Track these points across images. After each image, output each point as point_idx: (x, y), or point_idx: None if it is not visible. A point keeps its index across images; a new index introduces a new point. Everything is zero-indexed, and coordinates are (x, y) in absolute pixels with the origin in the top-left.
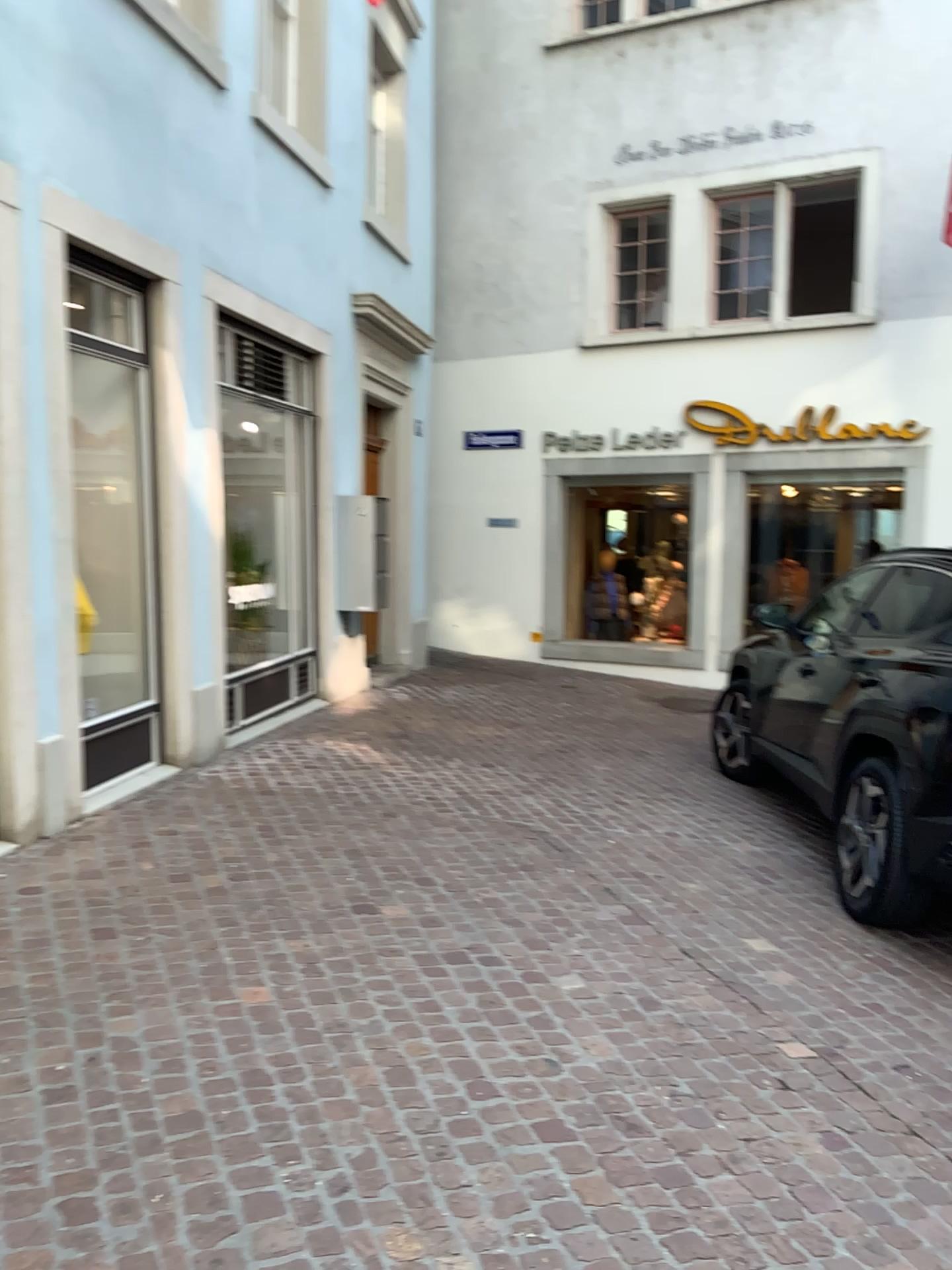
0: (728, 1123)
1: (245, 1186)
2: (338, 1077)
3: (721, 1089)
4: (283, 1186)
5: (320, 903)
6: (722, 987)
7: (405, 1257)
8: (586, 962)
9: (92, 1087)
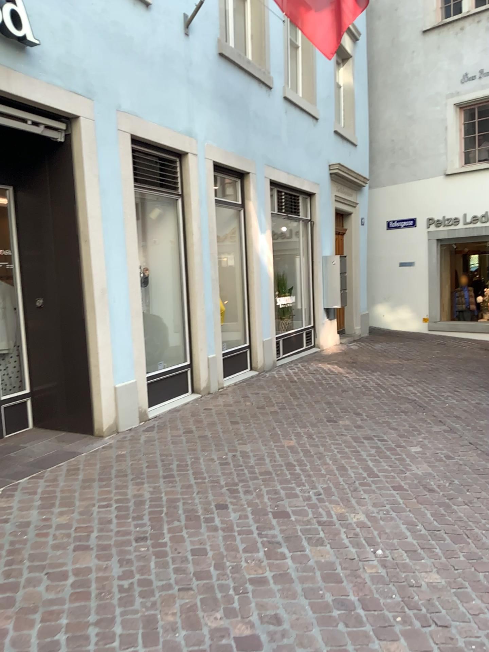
0: (471, 492)
1: (286, 489)
2: (319, 467)
3: (471, 483)
4: (299, 491)
5: (314, 418)
6: (483, 454)
7: (339, 510)
8: (423, 442)
9: (234, 462)
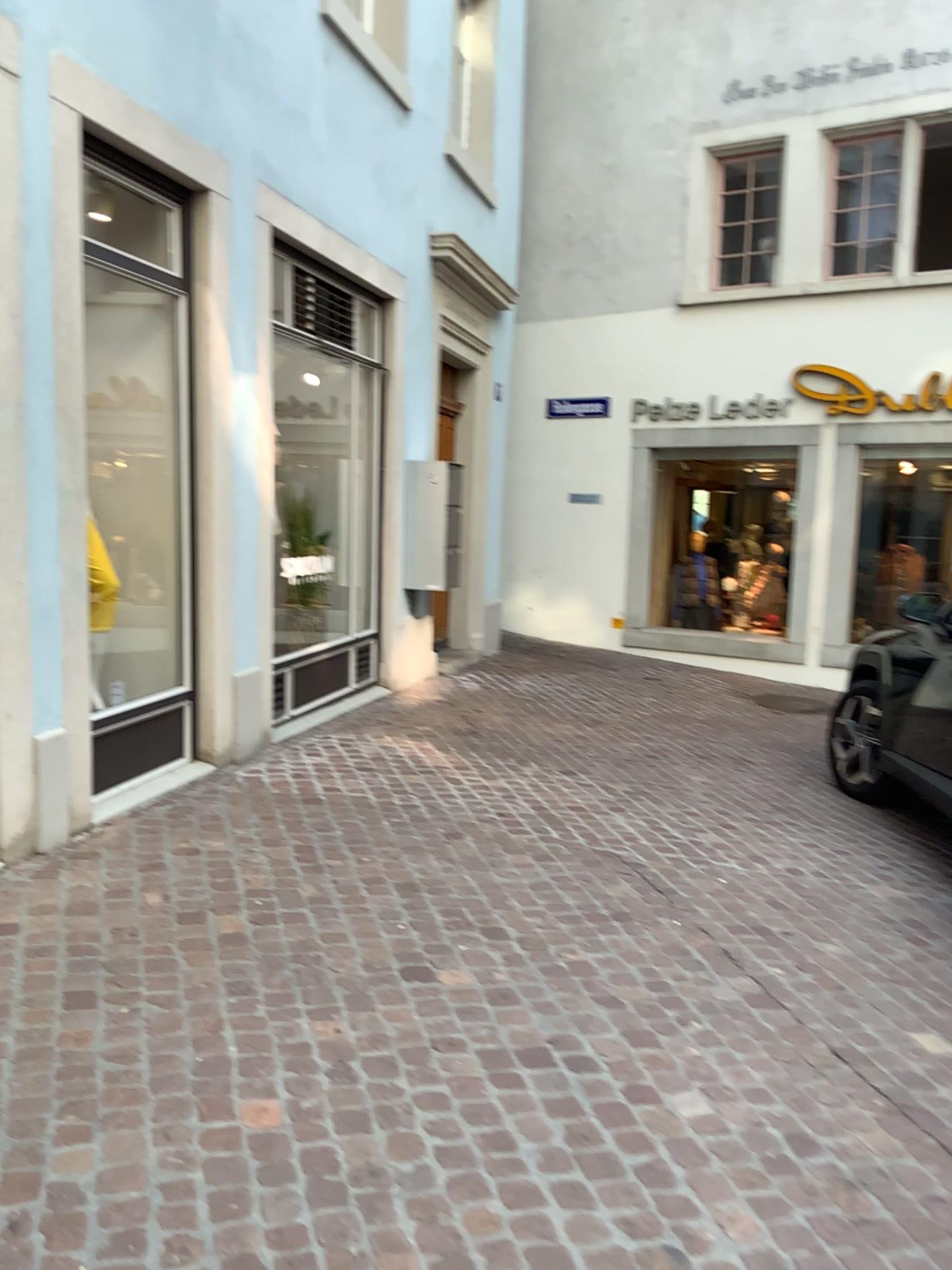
0: None
1: None
2: None
3: None
4: None
5: (362, 963)
6: (899, 1117)
7: None
8: (710, 1070)
9: None
